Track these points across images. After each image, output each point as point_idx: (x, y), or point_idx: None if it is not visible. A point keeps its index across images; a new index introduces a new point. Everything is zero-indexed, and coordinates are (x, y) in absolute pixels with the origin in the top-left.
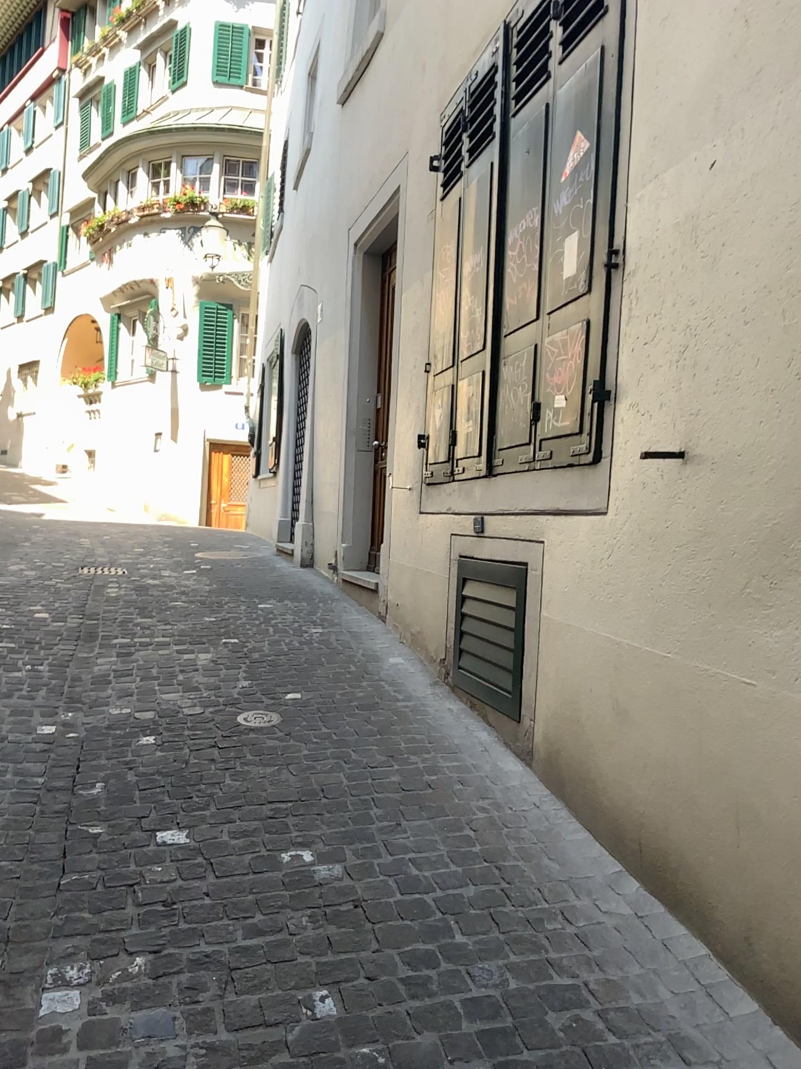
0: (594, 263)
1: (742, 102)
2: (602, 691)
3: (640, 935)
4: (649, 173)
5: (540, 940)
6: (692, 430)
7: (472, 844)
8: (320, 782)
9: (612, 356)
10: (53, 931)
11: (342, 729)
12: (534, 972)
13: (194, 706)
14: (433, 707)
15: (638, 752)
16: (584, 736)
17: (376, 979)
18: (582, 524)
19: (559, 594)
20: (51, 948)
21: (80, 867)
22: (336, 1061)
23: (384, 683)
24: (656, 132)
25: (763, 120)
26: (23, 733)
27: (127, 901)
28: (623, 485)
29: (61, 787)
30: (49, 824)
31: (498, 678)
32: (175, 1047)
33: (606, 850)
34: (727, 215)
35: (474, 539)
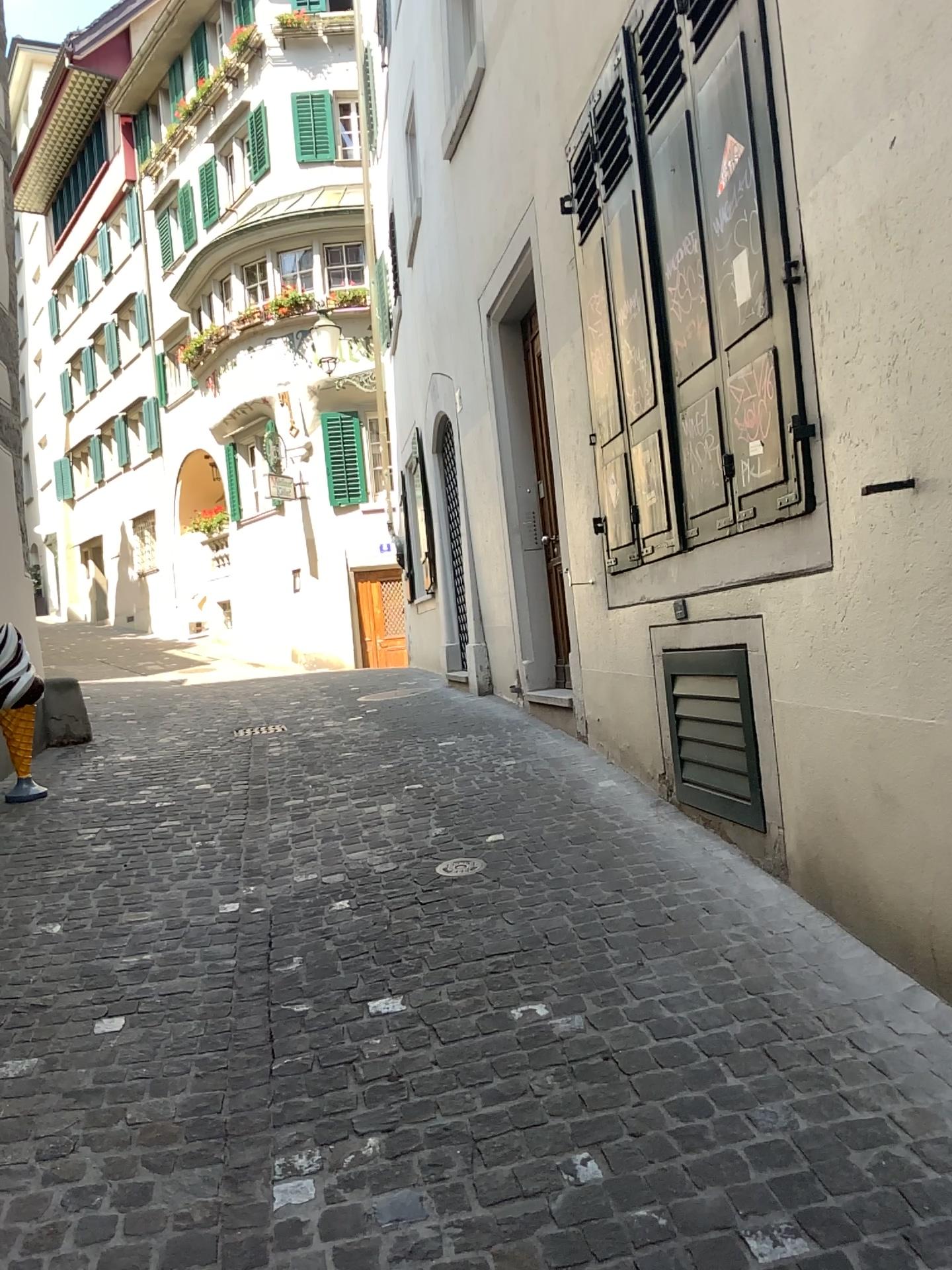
0: (771, 280)
1: (918, 60)
2: (858, 777)
3: (949, 1055)
4: (820, 165)
5: (829, 1073)
6: (918, 452)
7: (730, 976)
8: (542, 927)
9: (809, 384)
10: (273, 1119)
11: (558, 867)
12: (827, 1109)
13: (386, 863)
14: (661, 829)
15: (913, 842)
16: (845, 833)
17: (642, 1134)
18: (804, 586)
19: (790, 673)
20: (274, 1136)
21: (290, 1048)
22: (610, 1226)
23: (598, 811)
24: (822, 116)
25: (947, 77)
26: (204, 915)
27: (347, 1080)
28: (846, 531)
29: (255, 967)
30: (248, 1007)
31: (731, 785)
32: (427, 1228)
33: (893, 964)
34: (921, 195)
35: (679, 628)
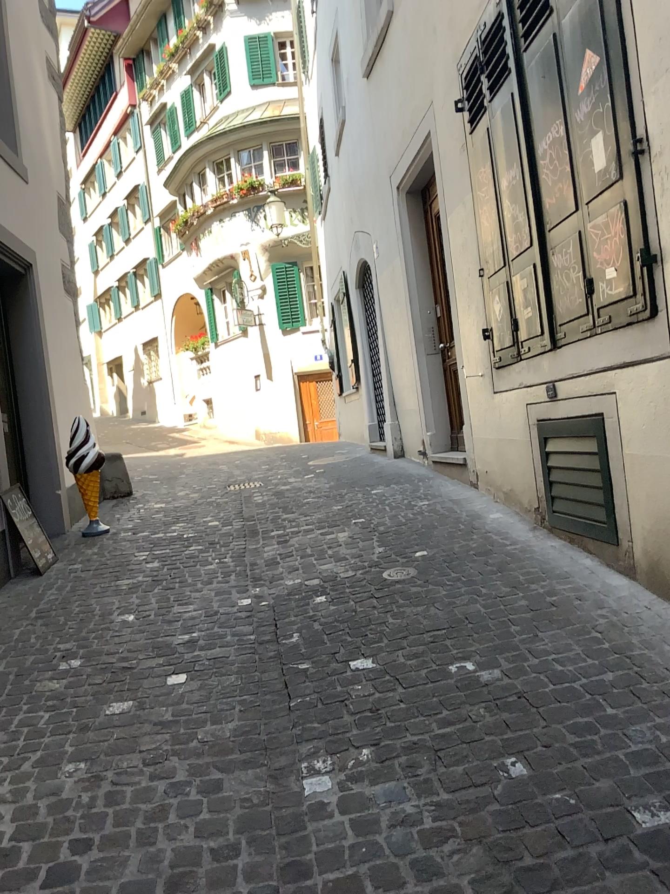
0: (621, 153)
1: None
2: None
3: None
4: (659, 67)
5: None
6: None
7: (601, 643)
8: (463, 612)
9: (651, 226)
10: (296, 738)
11: (469, 572)
12: None
13: (348, 572)
14: (539, 545)
15: None
16: None
17: (551, 746)
18: (647, 371)
19: (636, 432)
20: (299, 749)
21: (300, 693)
22: (536, 804)
23: (492, 534)
24: (660, 31)
25: None
26: (228, 608)
27: (343, 713)
28: None
29: (268, 641)
30: (268, 667)
31: (590, 513)
32: (411, 806)
33: None
34: None
35: (549, 404)
